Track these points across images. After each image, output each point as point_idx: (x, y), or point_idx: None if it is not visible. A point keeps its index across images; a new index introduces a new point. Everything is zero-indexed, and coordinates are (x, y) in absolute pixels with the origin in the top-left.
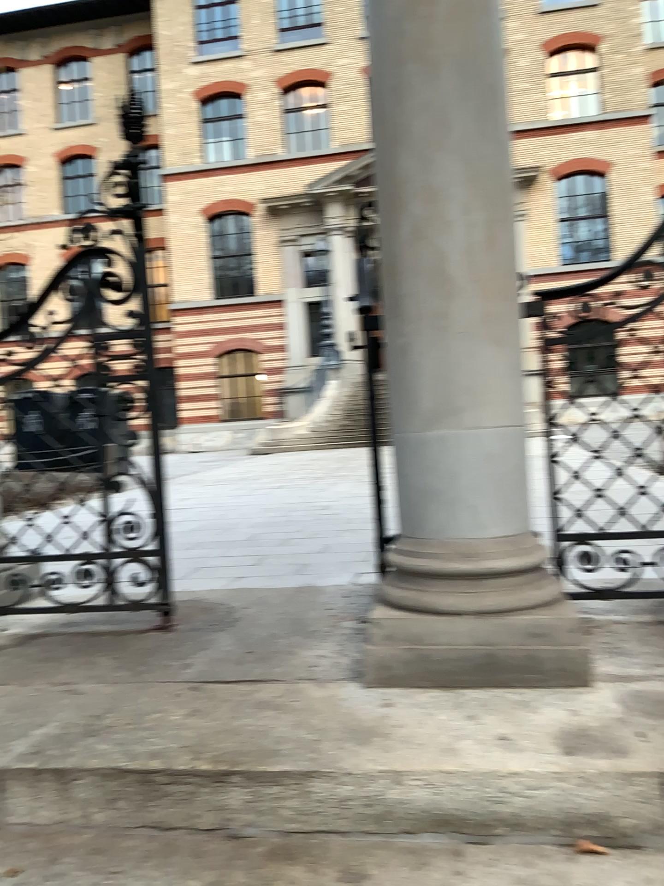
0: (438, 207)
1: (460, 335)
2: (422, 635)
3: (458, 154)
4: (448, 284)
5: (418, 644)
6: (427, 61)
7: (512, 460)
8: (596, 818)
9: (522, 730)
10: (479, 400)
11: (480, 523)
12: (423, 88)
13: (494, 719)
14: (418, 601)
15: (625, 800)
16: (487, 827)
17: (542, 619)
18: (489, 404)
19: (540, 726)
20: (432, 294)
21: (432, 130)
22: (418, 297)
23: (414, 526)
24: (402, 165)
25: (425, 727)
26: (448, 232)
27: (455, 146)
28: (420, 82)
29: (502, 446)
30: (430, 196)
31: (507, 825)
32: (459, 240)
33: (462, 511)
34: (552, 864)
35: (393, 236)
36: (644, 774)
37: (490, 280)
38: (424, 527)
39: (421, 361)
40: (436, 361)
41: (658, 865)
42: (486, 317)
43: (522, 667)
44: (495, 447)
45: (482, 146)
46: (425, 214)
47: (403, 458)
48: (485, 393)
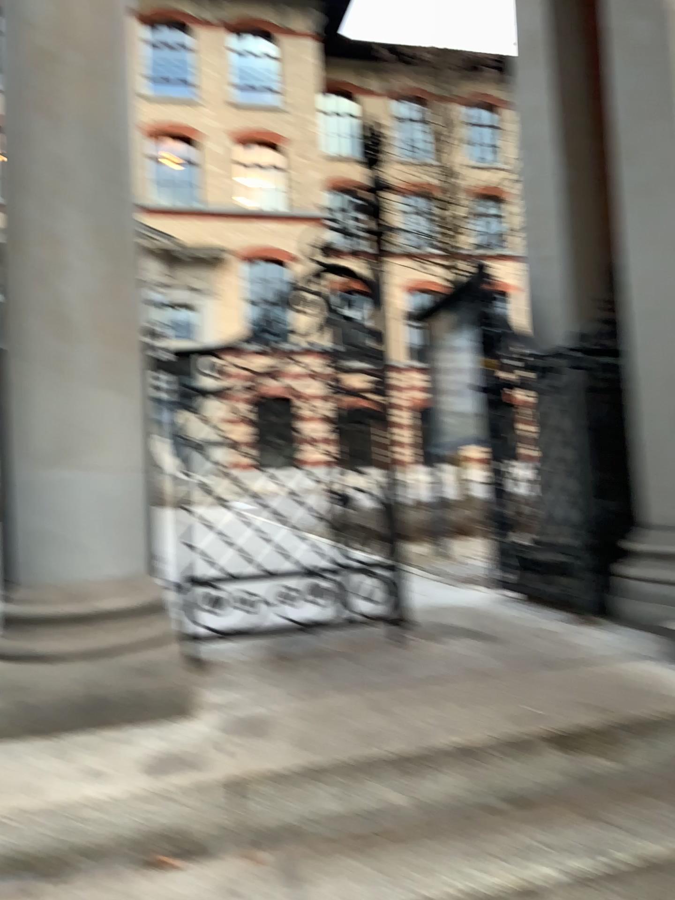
0: (62, 254)
1: (80, 380)
2: (24, 683)
3: (84, 207)
4: (69, 328)
5: (19, 692)
6: (56, 114)
7: (128, 503)
8: (171, 834)
9: (112, 763)
10: (97, 443)
11: (94, 565)
12: (51, 139)
13: (87, 757)
14: (24, 649)
15: (198, 812)
16: (62, 862)
17: (151, 657)
18: (107, 448)
19: (132, 757)
20: (52, 336)
21: (58, 180)
22: (38, 339)
23: (25, 571)
24: (27, 209)
25: (11, 774)
26: (71, 279)
27: (81, 198)
28: (48, 133)
29: (119, 489)
30: (55, 242)
31: (83, 856)
32: (82, 288)
33: (76, 554)
34: (123, 885)
35: (15, 276)
36: (219, 785)
37: (113, 329)
38: (35, 571)
39: (38, 403)
40: (54, 403)
41: (222, 866)
42: (108, 364)
43: (128, 705)
44: (112, 490)
45: (108, 203)
46: (49, 259)
47: (16, 500)
48: (104, 436)
